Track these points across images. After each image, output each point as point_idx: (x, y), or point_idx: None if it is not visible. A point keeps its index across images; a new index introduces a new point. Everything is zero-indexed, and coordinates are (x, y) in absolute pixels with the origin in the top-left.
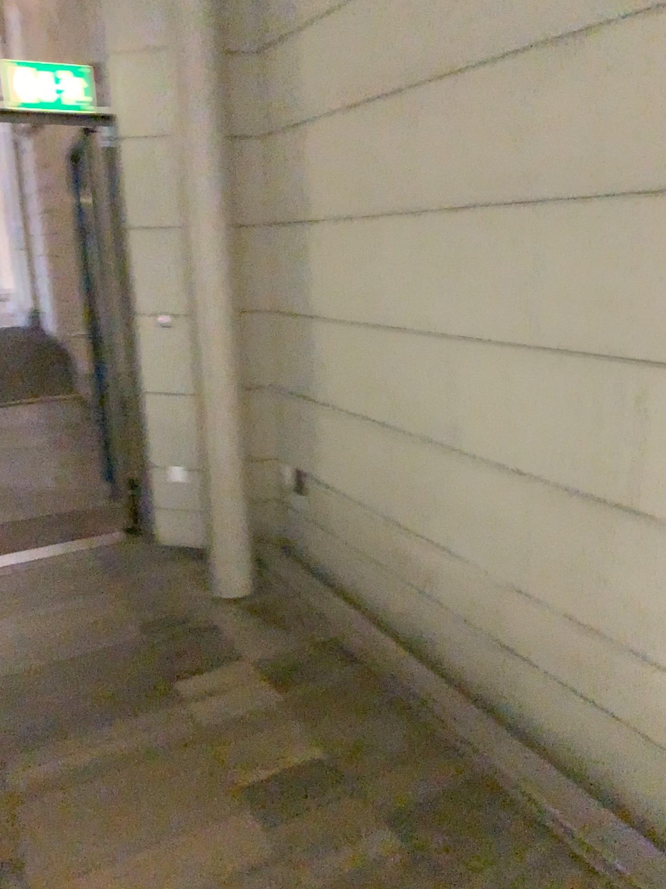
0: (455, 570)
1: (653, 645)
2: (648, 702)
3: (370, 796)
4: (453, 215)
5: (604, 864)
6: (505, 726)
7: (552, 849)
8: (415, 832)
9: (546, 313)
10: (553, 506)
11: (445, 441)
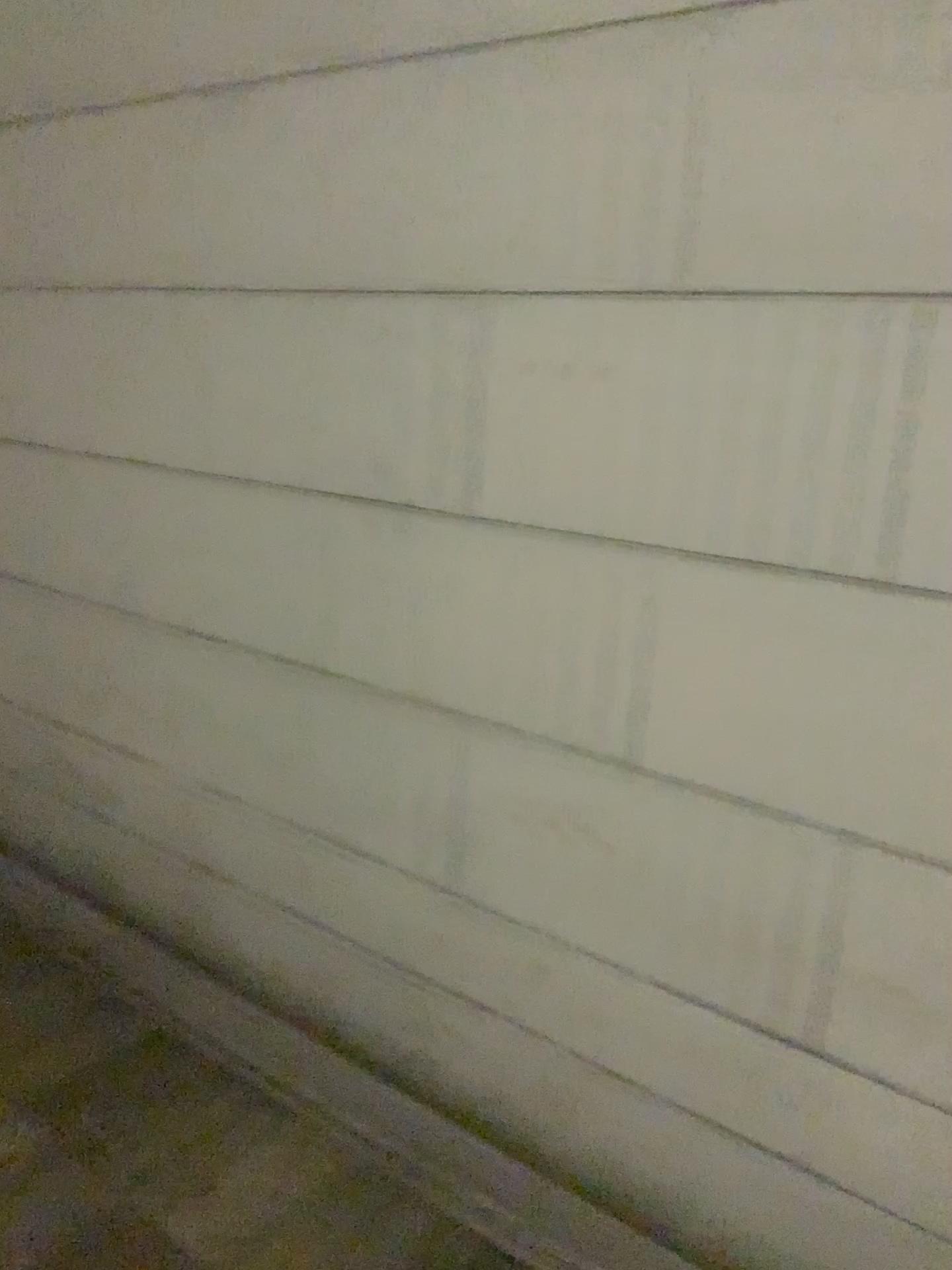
0: (140, 775)
1: (362, 831)
2: (361, 902)
3: (6, 1085)
4: (114, 297)
5: (305, 1102)
6: (211, 971)
7: (246, 1100)
8: (67, 1117)
9: (228, 432)
10: (250, 676)
11: (119, 602)
